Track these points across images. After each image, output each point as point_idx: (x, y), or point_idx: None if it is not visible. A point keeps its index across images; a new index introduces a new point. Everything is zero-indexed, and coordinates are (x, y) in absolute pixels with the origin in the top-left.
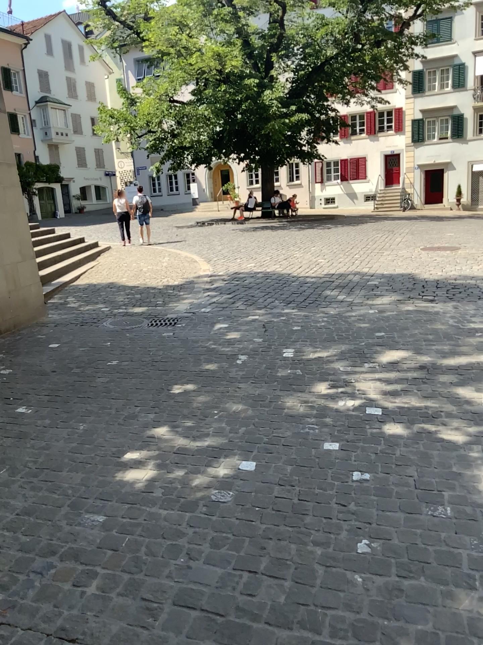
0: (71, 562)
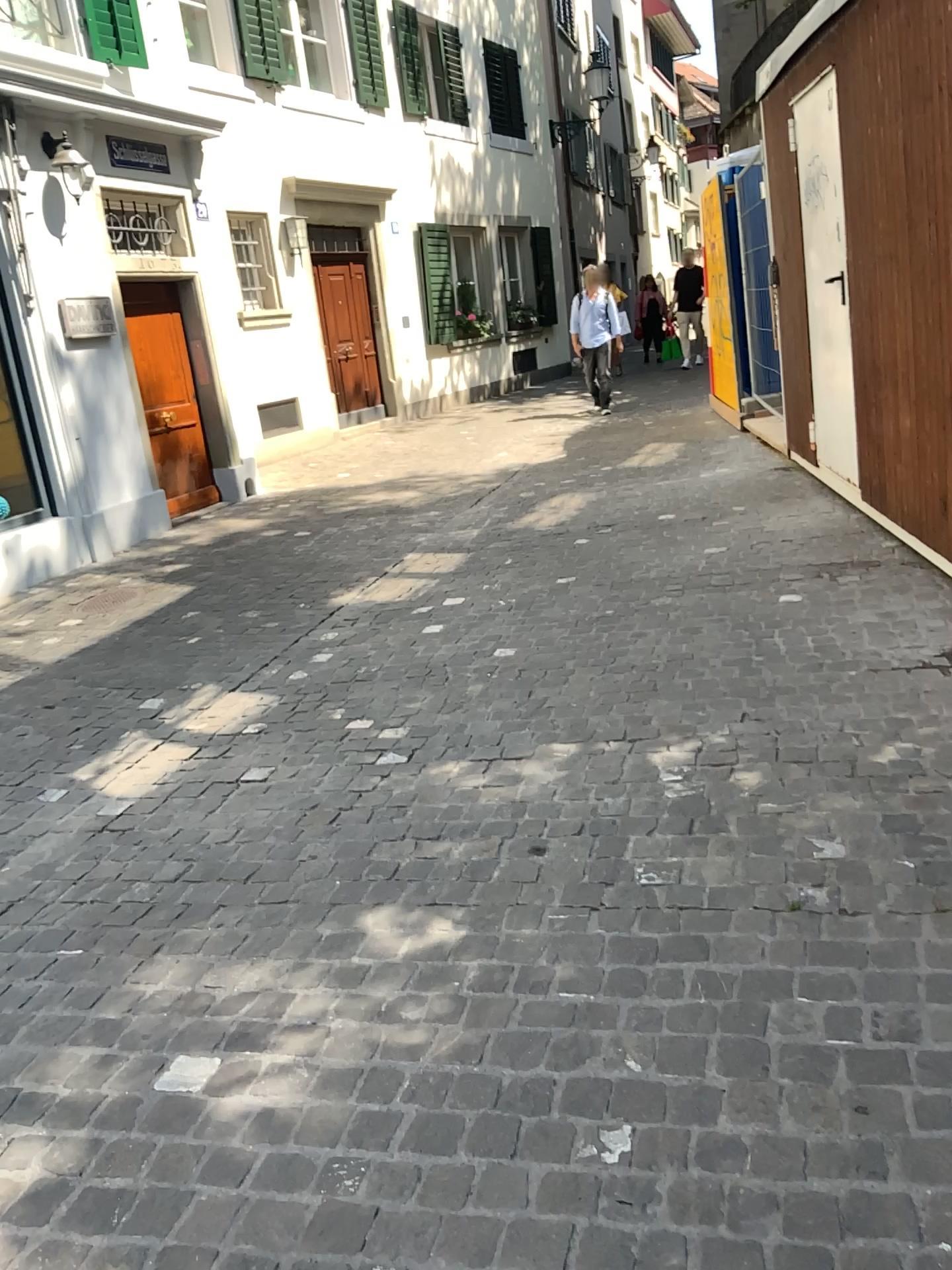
0: None
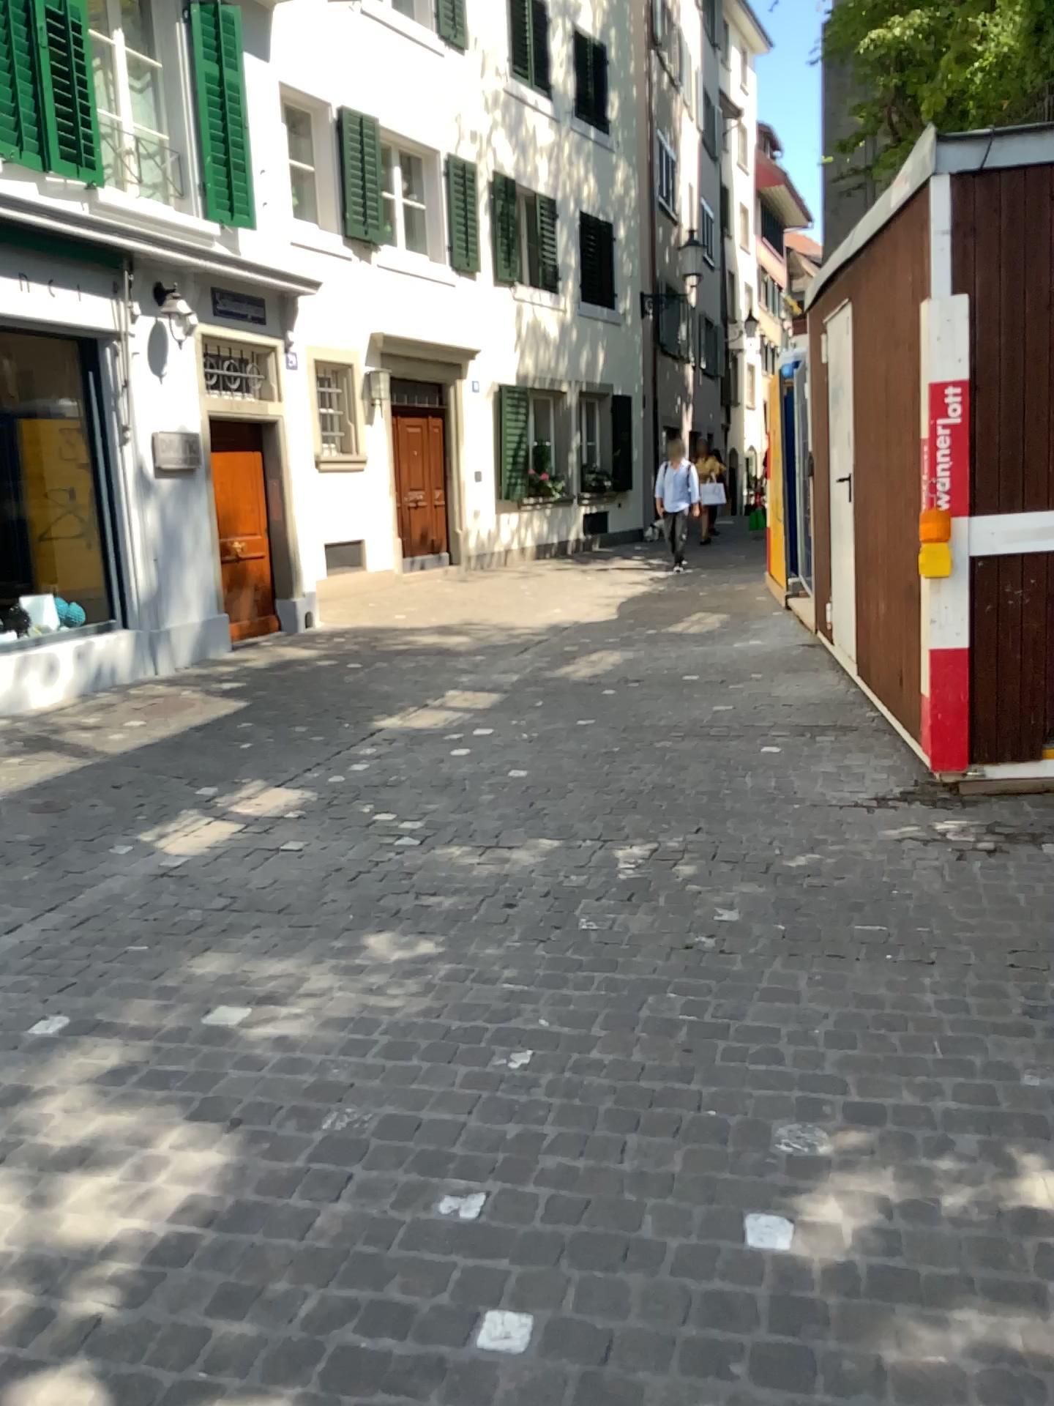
0: (995, 1016)
